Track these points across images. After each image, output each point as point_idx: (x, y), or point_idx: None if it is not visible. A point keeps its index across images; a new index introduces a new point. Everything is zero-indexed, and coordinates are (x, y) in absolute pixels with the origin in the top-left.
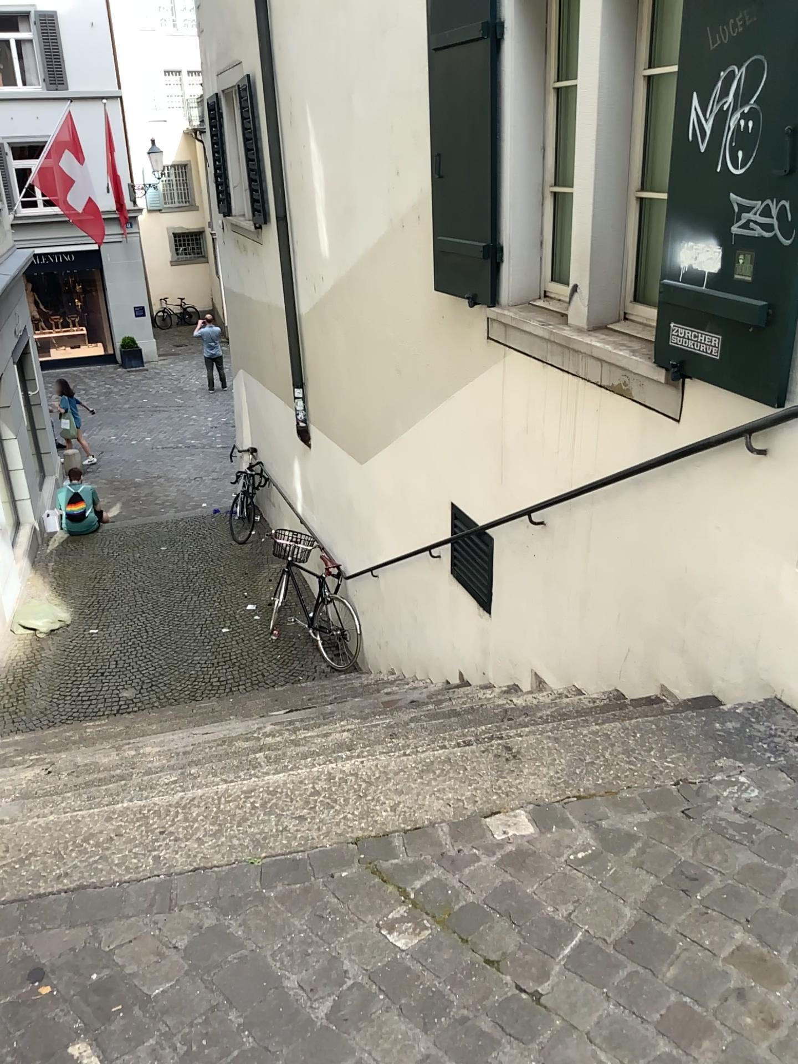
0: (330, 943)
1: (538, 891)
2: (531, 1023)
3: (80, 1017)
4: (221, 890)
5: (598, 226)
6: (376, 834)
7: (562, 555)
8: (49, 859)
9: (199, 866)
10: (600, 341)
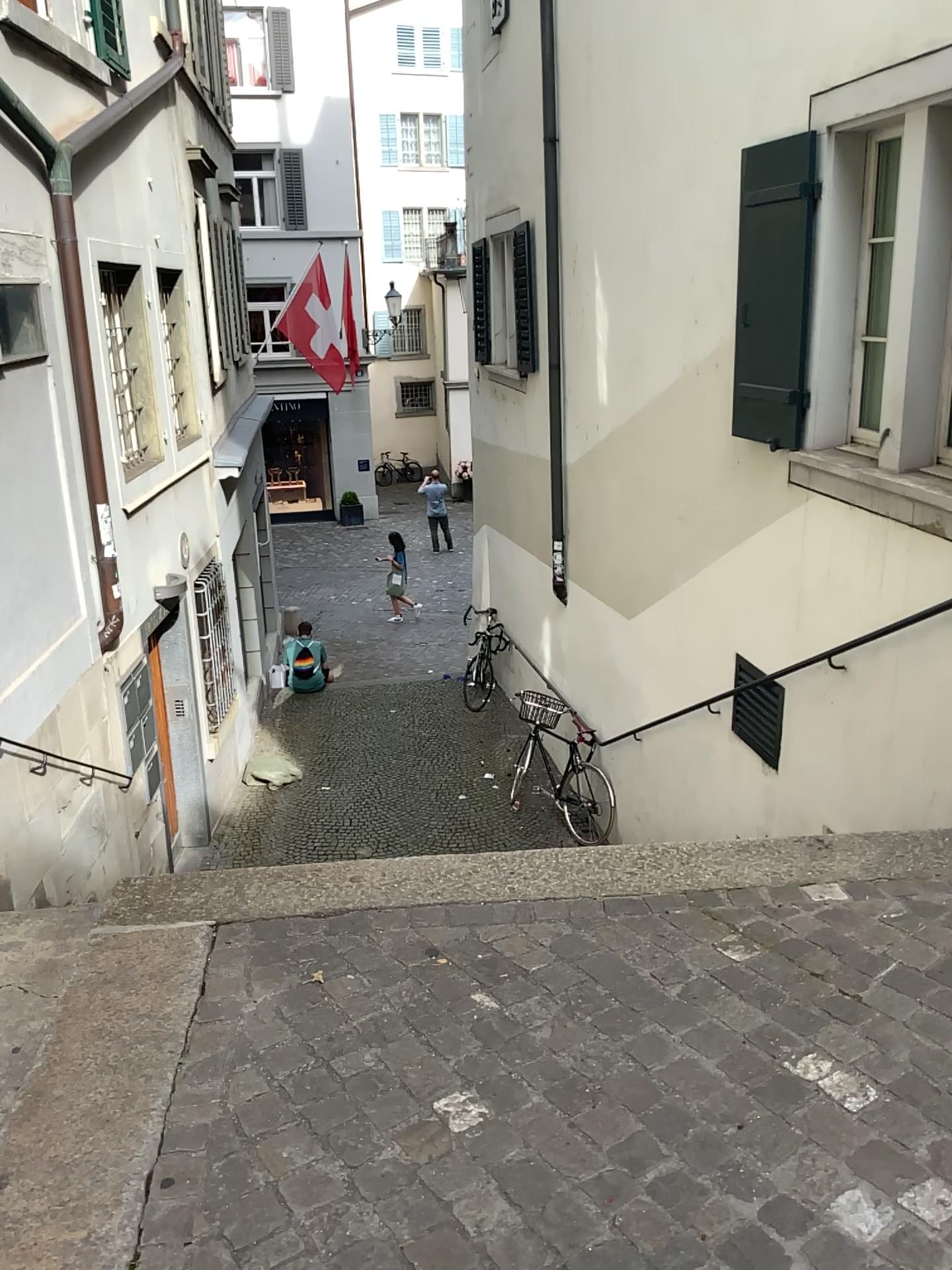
0: (674, 951)
1: (855, 933)
2: (855, 1009)
3: (476, 978)
4: (574, 913)
5: (912, 373)
6: (703, 888)
7: (862, 700)
8: (422, 883)
9: (550, 896)
10: (911, 482)
